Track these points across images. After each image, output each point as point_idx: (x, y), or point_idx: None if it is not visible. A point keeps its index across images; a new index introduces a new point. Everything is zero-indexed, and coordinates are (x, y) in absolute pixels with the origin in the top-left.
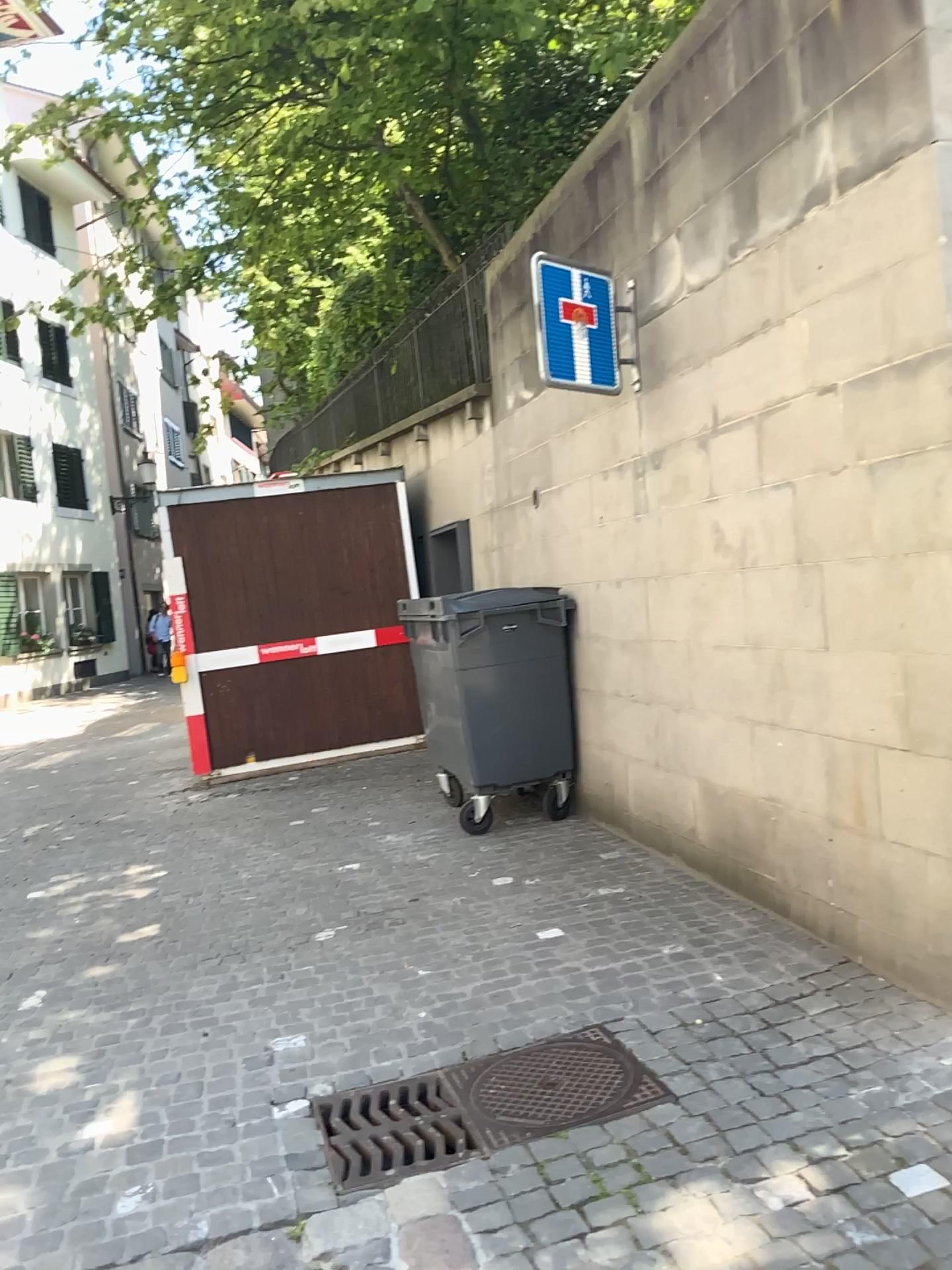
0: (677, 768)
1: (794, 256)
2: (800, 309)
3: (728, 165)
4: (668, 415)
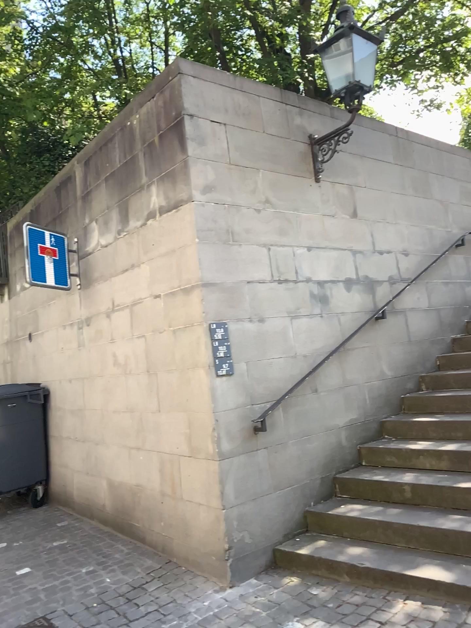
0: (96, 473)
1: (143, 238)
2: (145, 261)
3: (116, 194)
4: (92, 301)
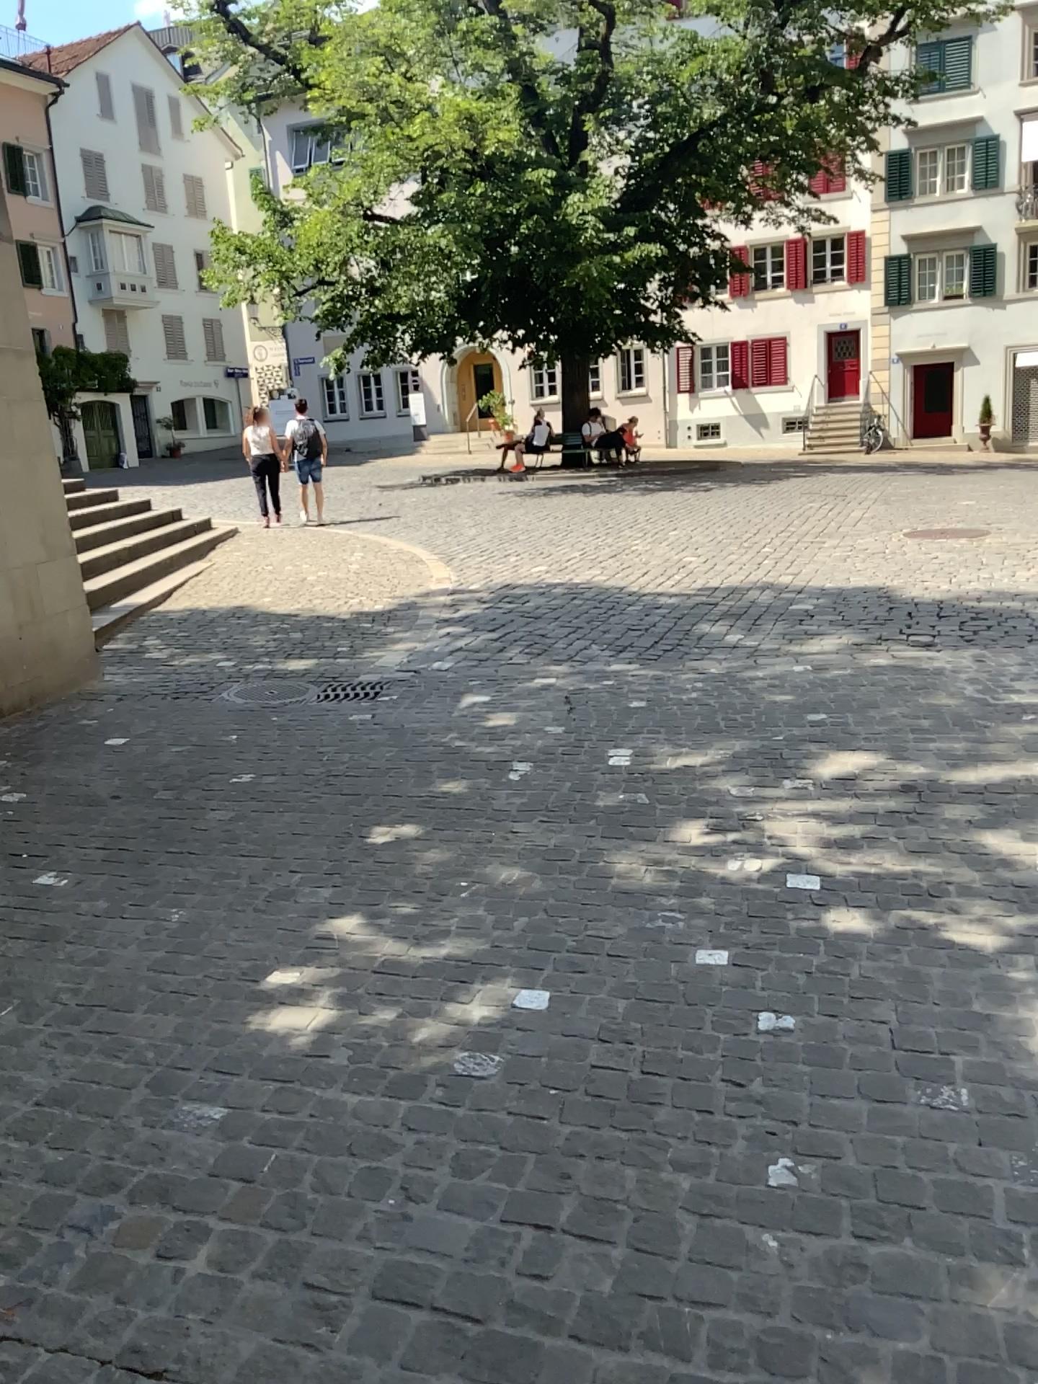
0: None
1: None
2: None
3: None
4: None
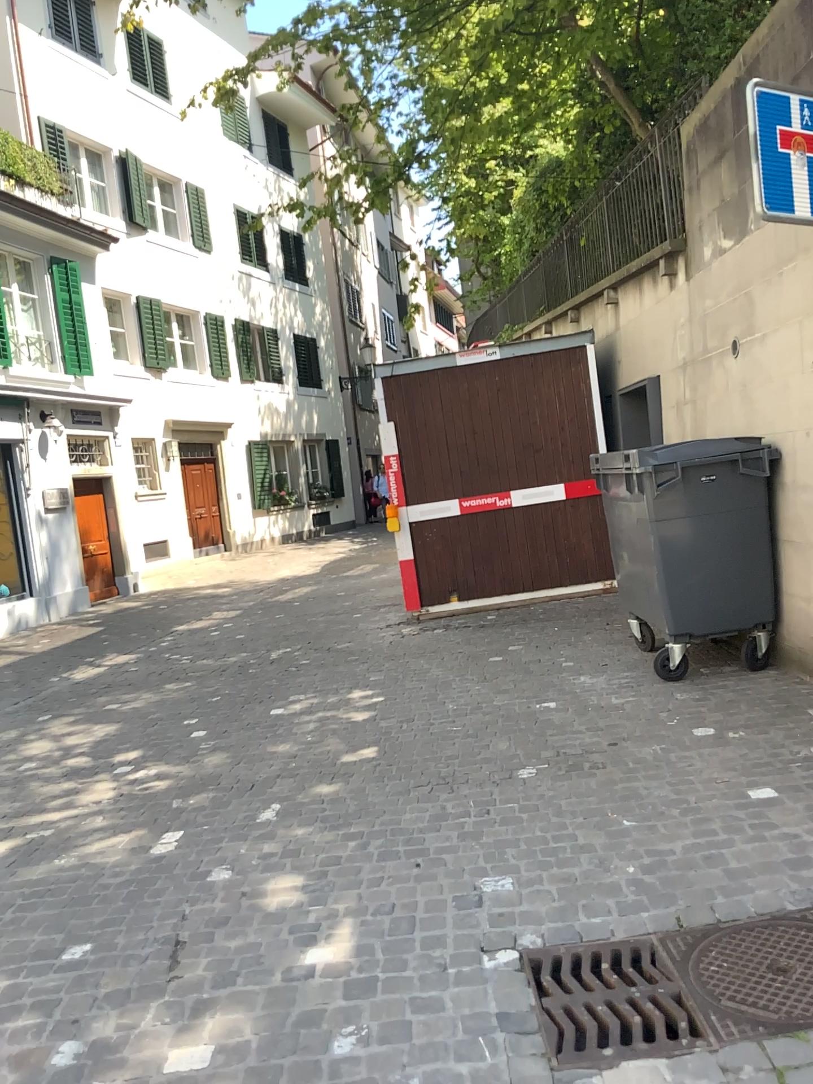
0: None
1: None
2: None
3: None
4: None
